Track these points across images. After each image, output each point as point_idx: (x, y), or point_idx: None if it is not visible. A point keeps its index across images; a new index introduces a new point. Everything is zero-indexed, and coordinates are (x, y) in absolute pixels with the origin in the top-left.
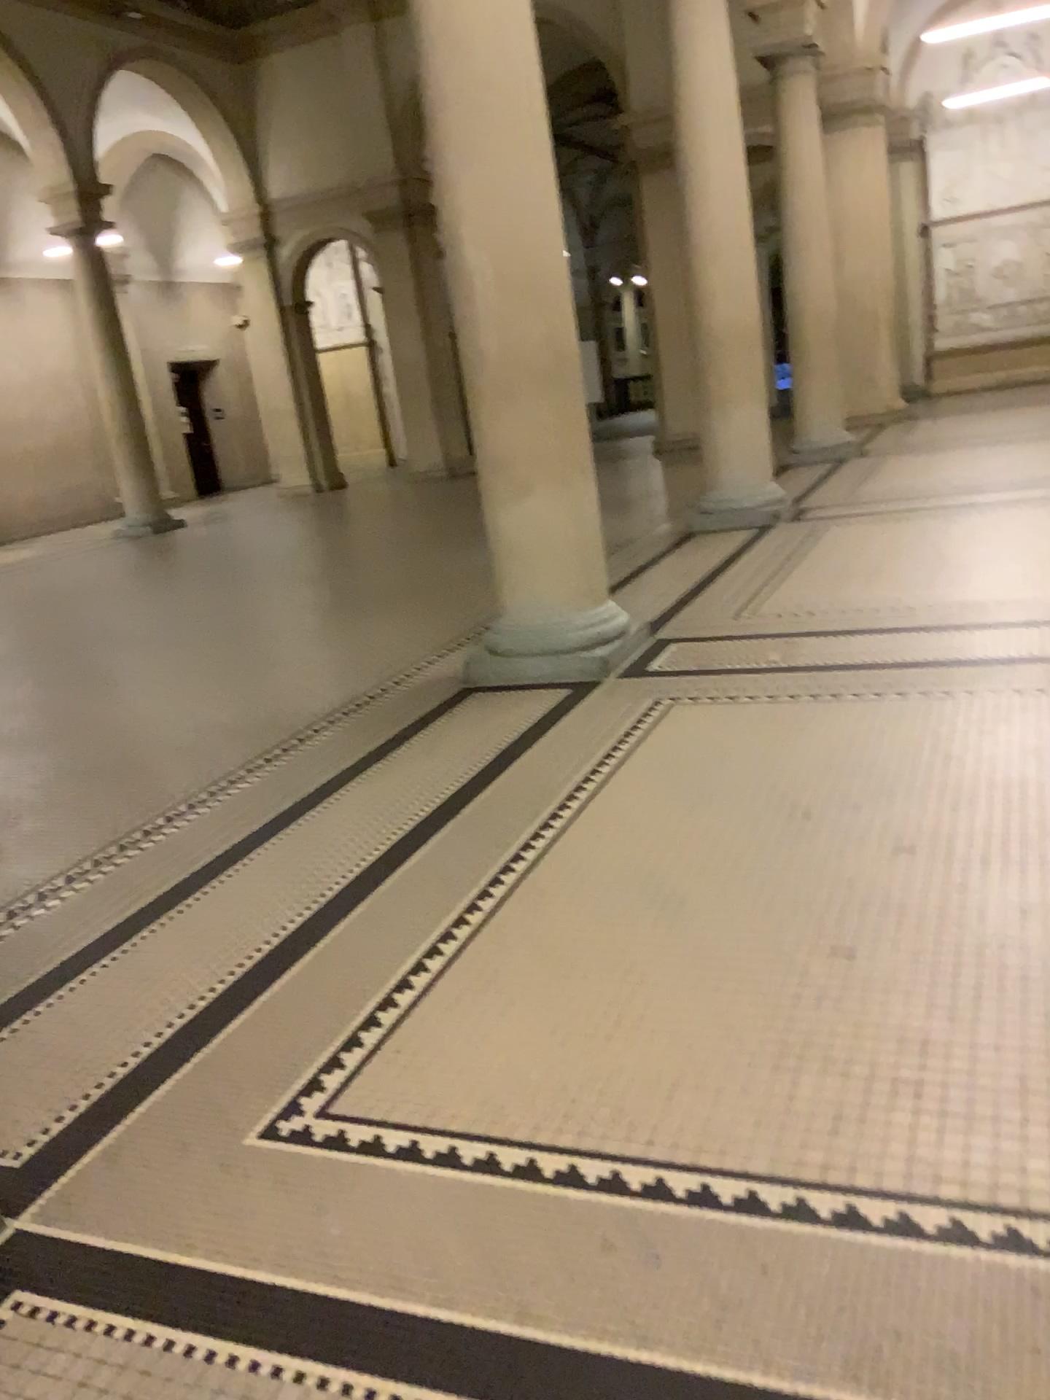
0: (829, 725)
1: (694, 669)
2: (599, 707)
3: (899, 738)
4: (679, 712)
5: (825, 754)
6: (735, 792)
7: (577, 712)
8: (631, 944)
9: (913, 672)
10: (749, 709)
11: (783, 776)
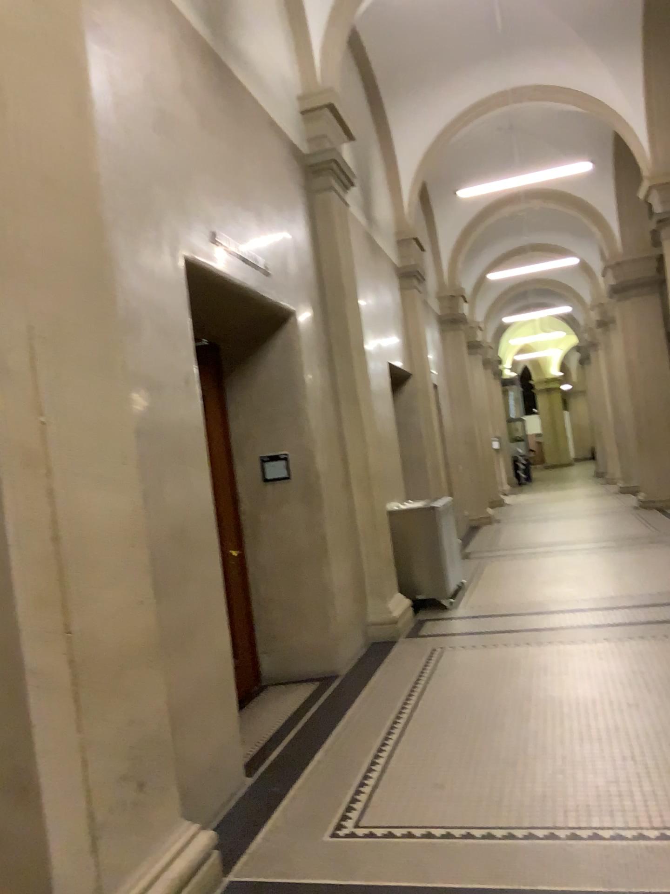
0: None
1: None
2: None
3: None
4: None
5: None
6: None
7: None
8: None
9: None
10: None
11: None
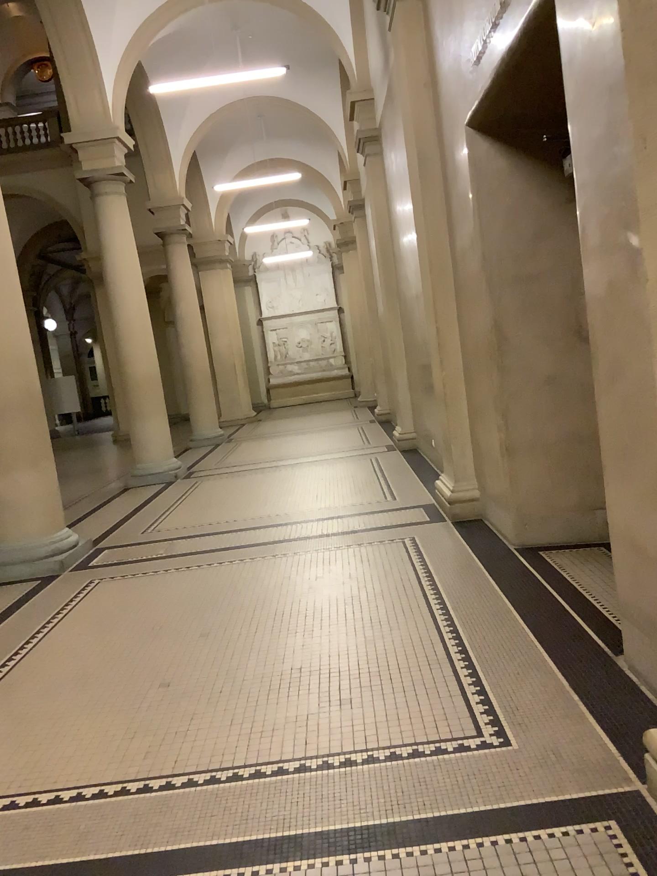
0: (177, 584)
1: (110, 564)
2: (53, 590)
3: (210, 586)
4: (98, 587)
5: (171, 599)
6: (121, 623)
7: (39, 594)
8: (51, 704)
9: (224, 553)
10: (137, 581)
11: (148, 612)
